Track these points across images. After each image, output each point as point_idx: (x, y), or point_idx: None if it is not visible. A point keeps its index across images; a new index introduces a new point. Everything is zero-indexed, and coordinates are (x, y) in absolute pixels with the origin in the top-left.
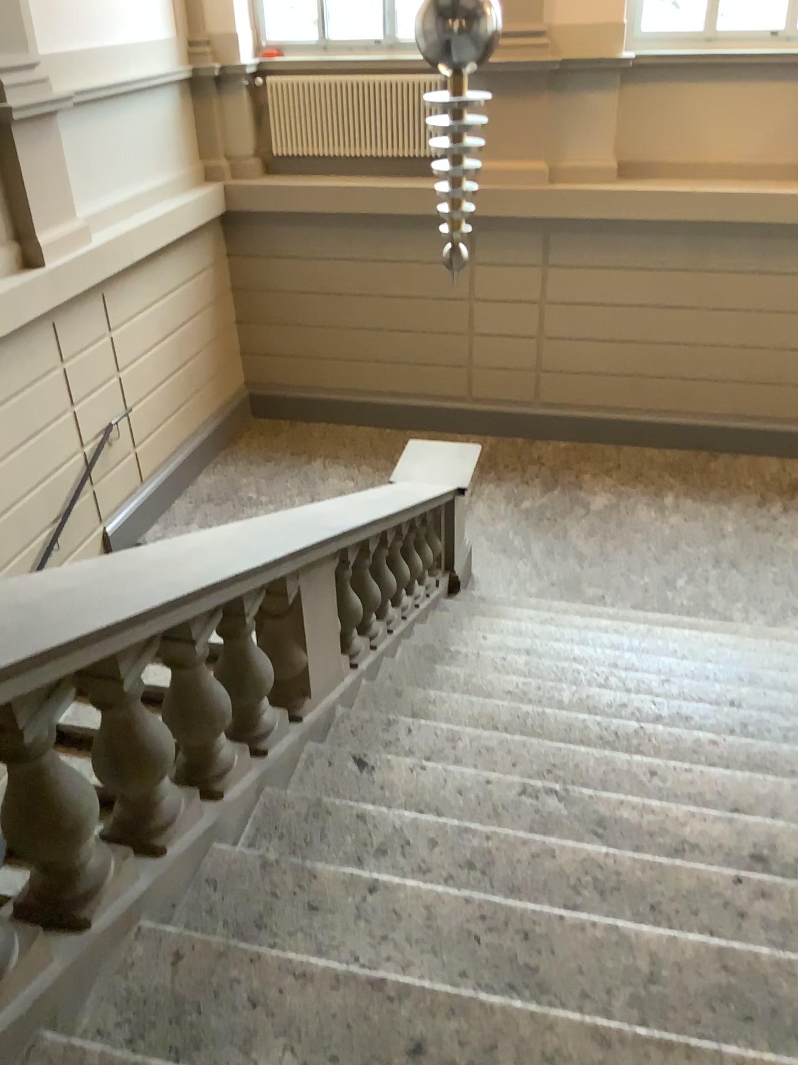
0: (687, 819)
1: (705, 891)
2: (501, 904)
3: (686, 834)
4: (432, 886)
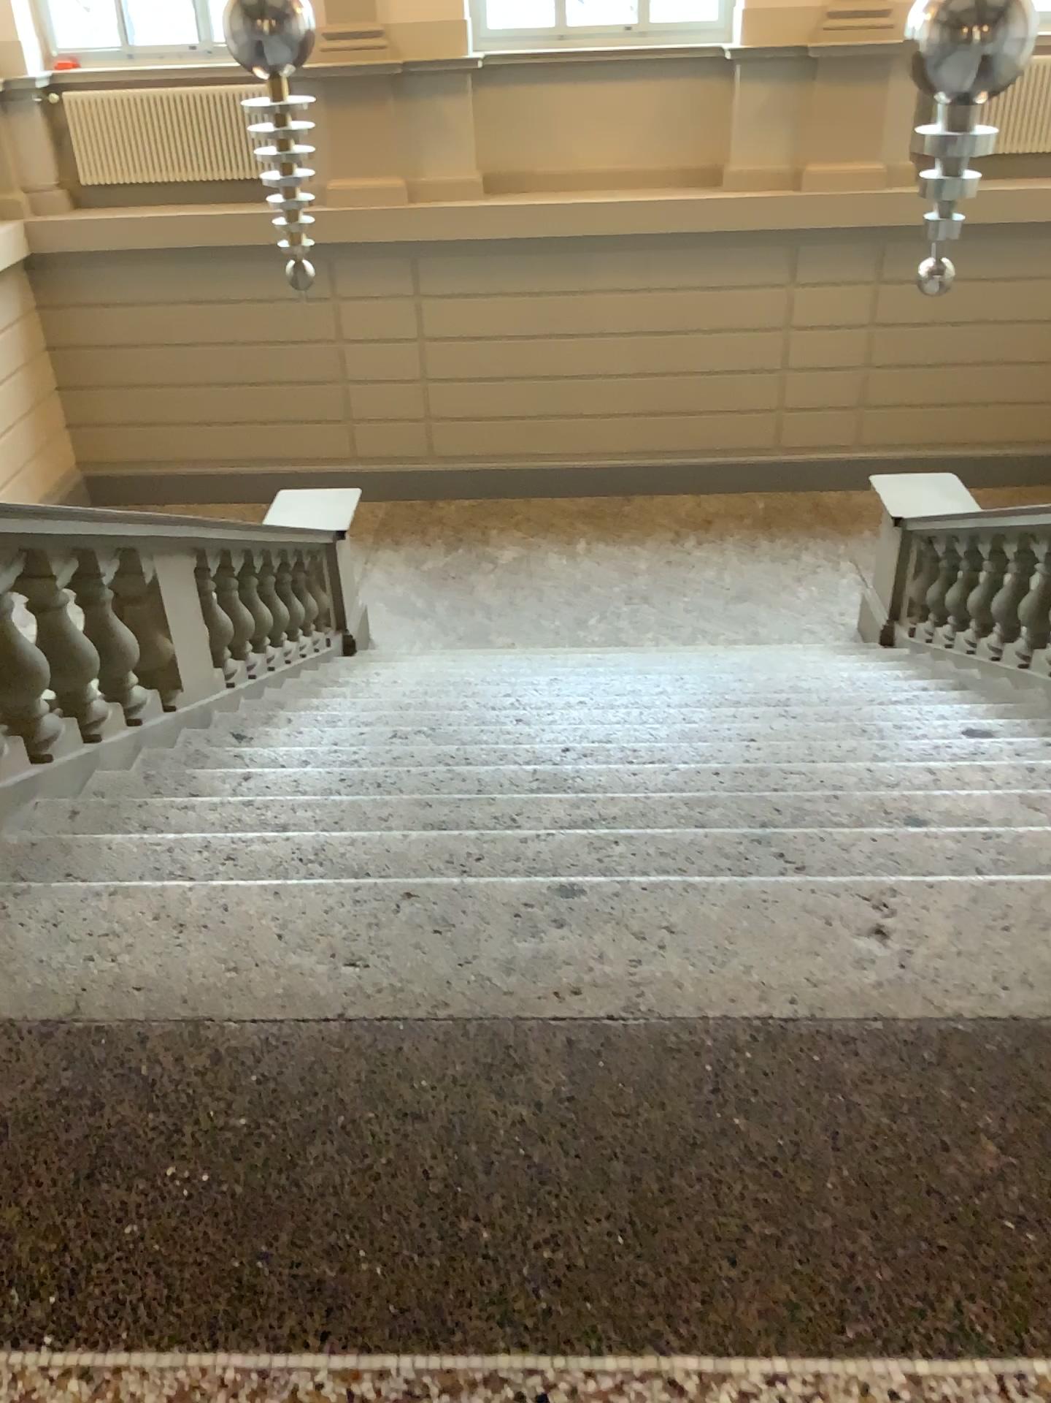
0: (537, 732)
1: (535, 757)
2: (358, 776)
3: (531, 738)
4: (297, 773)
